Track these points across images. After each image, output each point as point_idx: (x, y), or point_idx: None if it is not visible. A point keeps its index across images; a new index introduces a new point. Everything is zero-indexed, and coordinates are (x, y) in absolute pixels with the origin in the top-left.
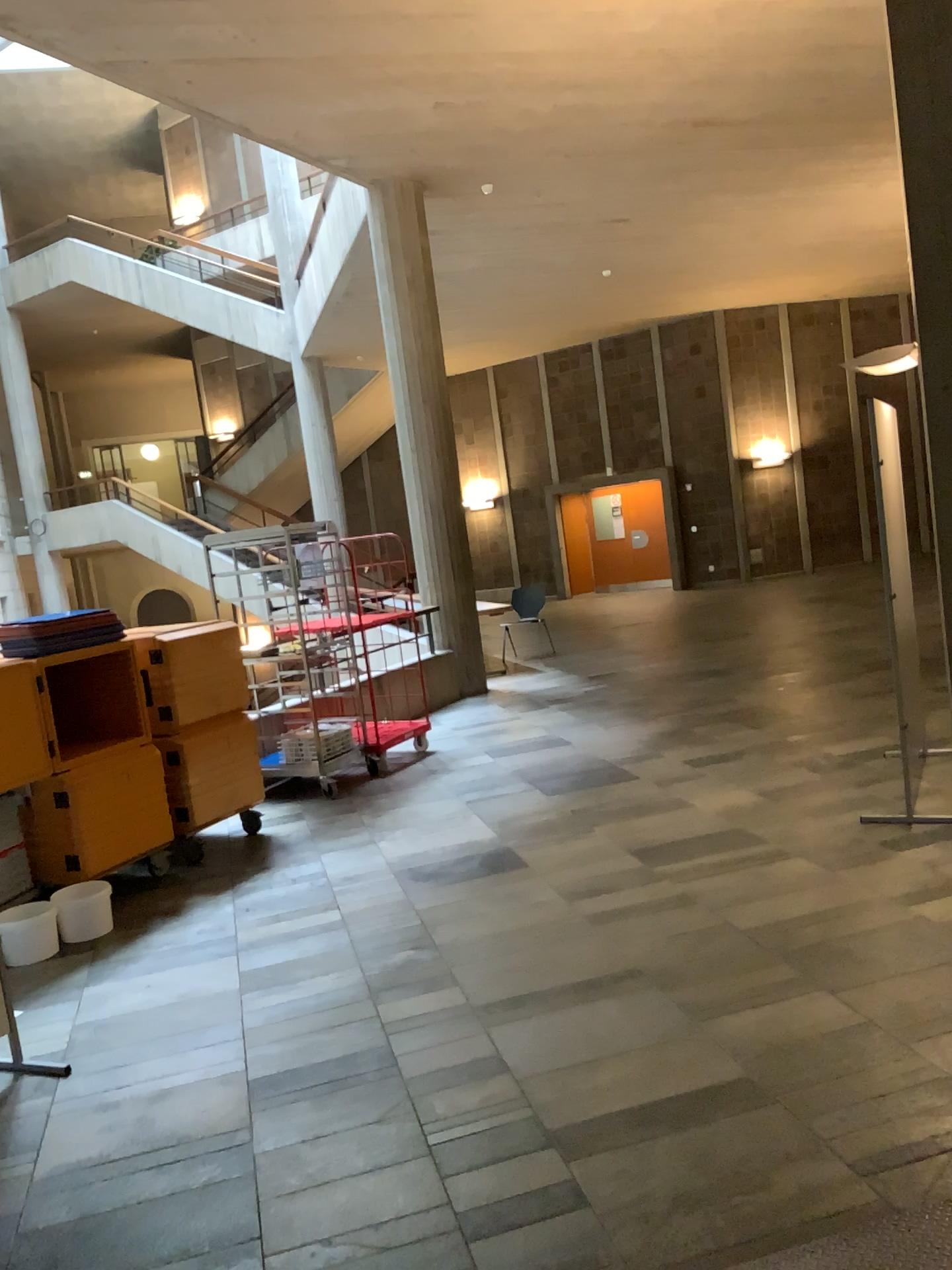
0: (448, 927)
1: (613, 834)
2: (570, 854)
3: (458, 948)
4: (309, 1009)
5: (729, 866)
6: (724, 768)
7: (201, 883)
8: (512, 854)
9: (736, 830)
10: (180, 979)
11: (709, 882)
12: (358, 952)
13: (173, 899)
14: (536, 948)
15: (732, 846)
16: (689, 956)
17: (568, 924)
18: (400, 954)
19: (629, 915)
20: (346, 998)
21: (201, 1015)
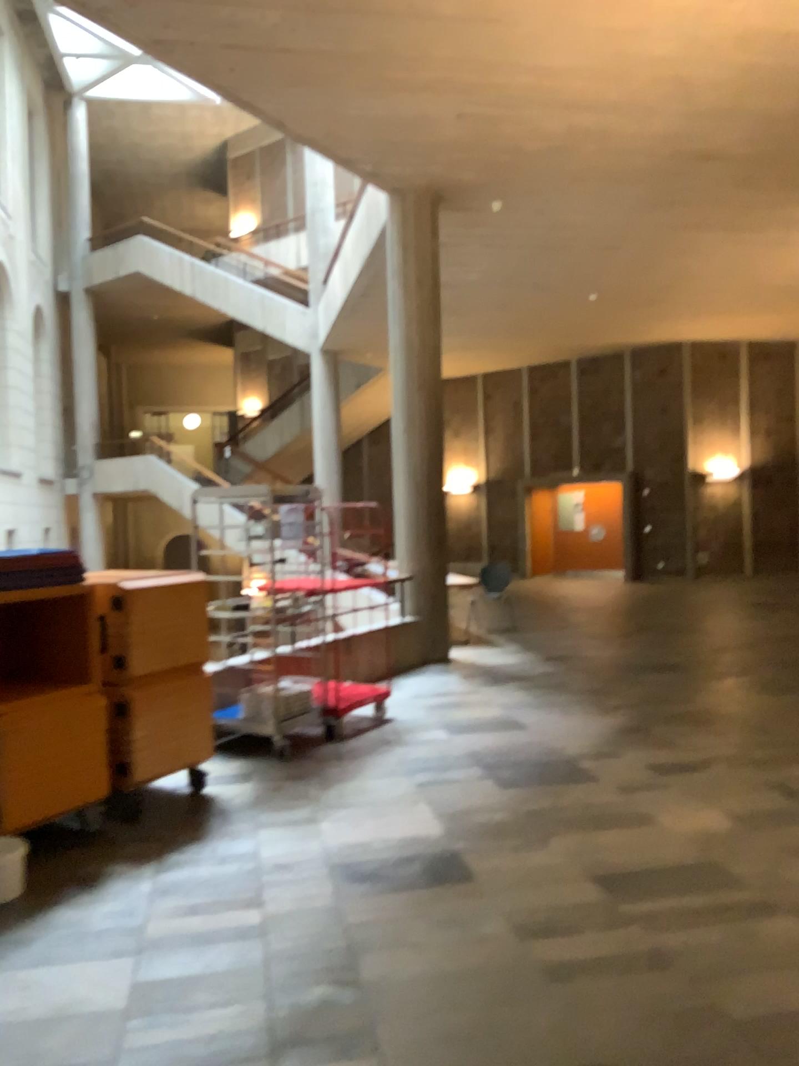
0: (378, 955)
1: (571, 851)
2: (524, 871)
3: (385, 993)
4: (195, 1063)
5: (707, 917)
6: (692, 782)
7: (126, 850)
8: (460, 861)
9: (711, 866)
10: (64, 984)
11: (685, 937)
12: (271, 976)
13: (92, 867)
14: (478, 1009)
15: (709, 888)
16: (669, 1056)
17: (518, 976)
18: (318, 990)
19: (591, 973)
20: (242, 1052)
21: (69, 1047)
